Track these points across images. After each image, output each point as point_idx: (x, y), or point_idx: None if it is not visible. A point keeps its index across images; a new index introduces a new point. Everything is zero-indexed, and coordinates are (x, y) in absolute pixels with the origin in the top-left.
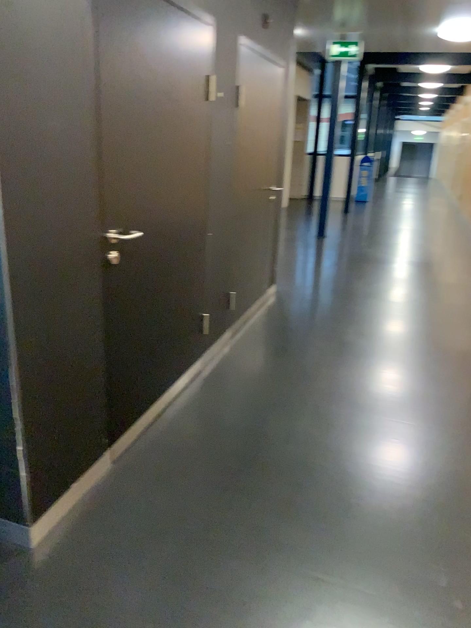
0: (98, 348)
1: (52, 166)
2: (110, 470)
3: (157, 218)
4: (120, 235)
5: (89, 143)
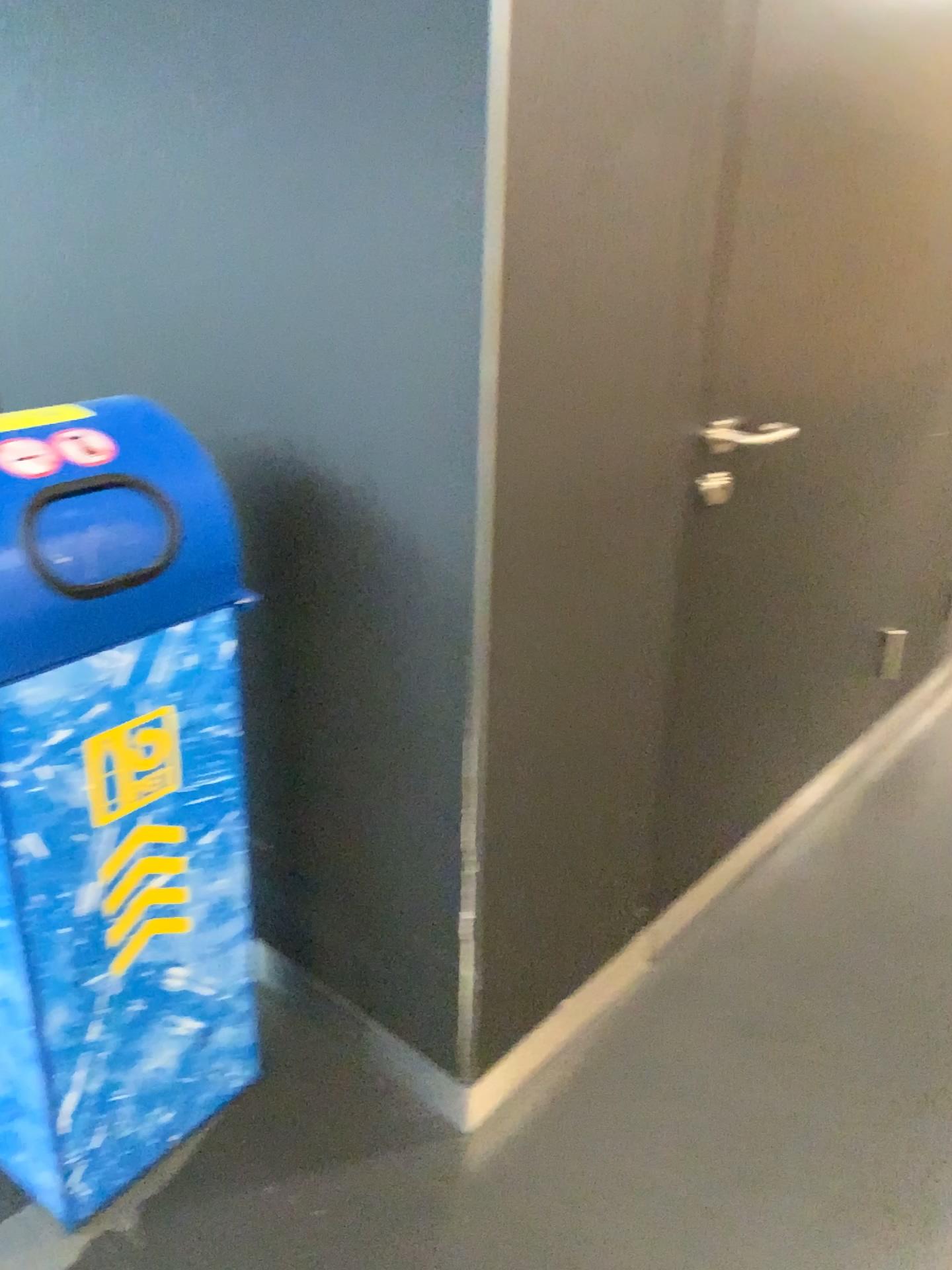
0: (657, 701)
1: (619, 258)
2: (641, 975)
3: (829, 394)
4: (745, 435)
5: (710, 200)
